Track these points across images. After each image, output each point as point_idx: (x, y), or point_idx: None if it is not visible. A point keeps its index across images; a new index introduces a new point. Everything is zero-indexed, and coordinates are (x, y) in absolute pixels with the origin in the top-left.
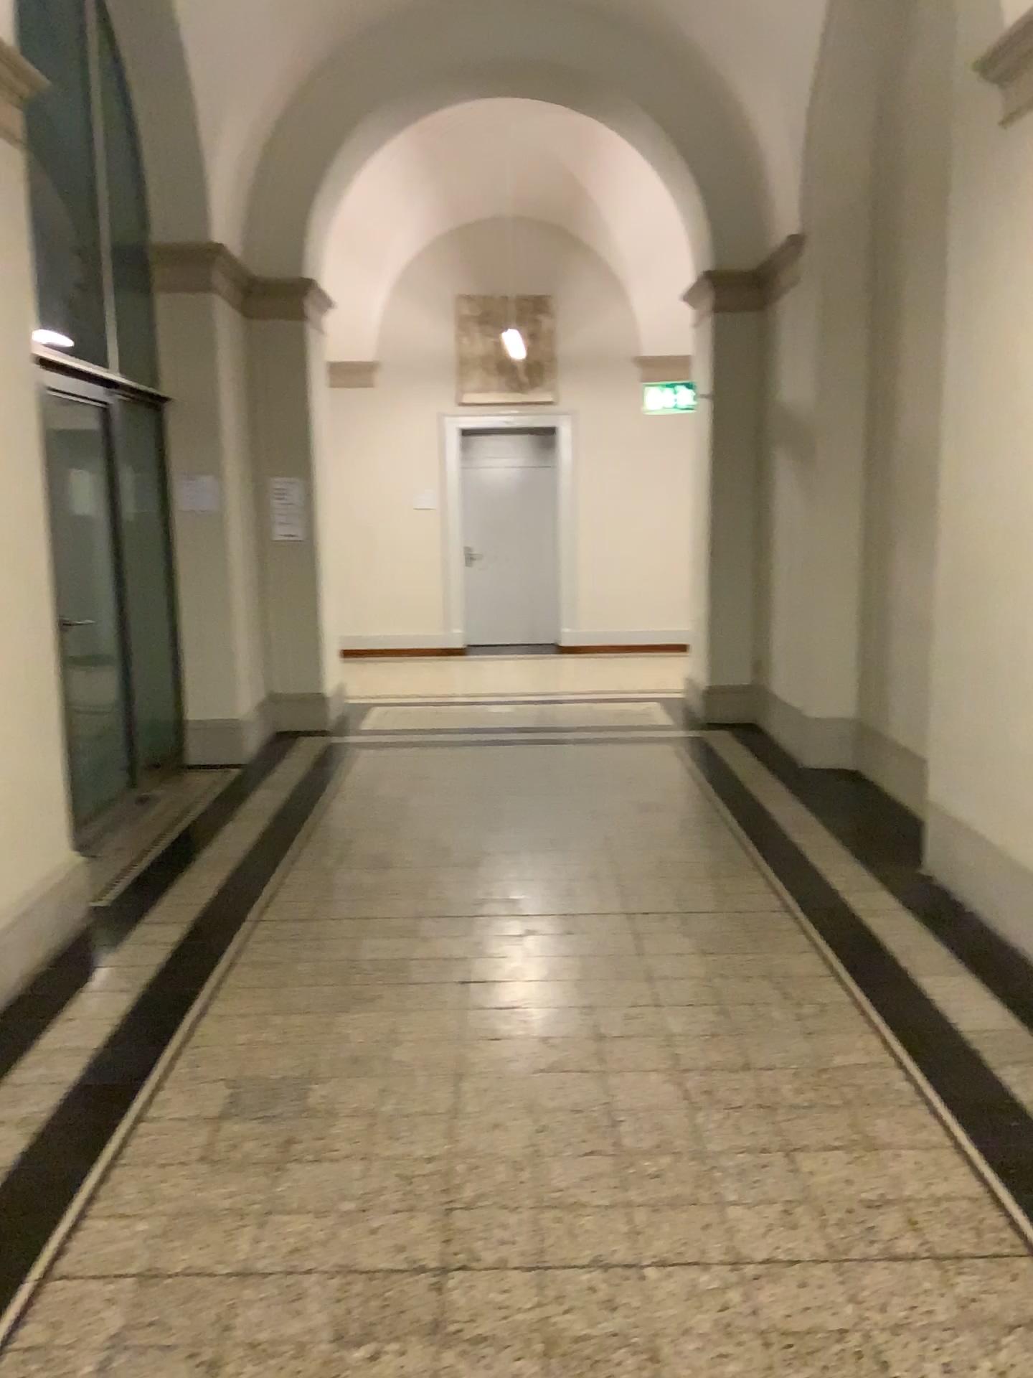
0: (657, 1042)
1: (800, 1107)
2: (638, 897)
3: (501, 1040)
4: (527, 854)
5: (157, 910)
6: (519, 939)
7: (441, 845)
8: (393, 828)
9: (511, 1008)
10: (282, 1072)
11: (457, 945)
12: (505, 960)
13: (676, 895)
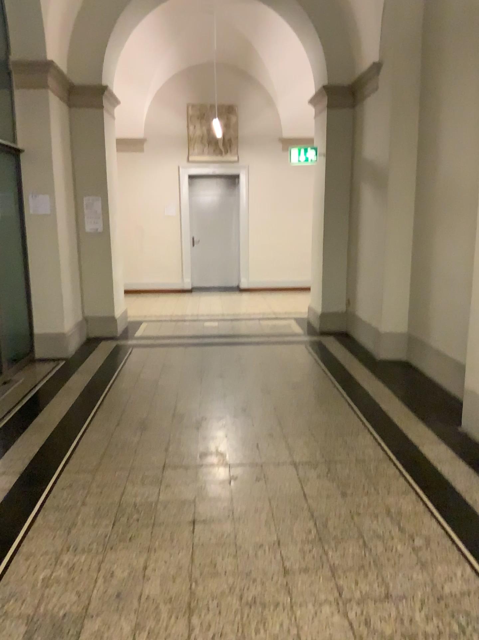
0: (324, 574)
1: (433, 639)
2: (298, 450)
3: (219, 574)
4: (230, 419)
5: (0, 464)
6: (227, 484)
7: (178, 413)
8: (150, 400)
9: (224, 544)
10: (64, 610)
11: (188, 490)
12: (218, 502)
13: (321, 450)
